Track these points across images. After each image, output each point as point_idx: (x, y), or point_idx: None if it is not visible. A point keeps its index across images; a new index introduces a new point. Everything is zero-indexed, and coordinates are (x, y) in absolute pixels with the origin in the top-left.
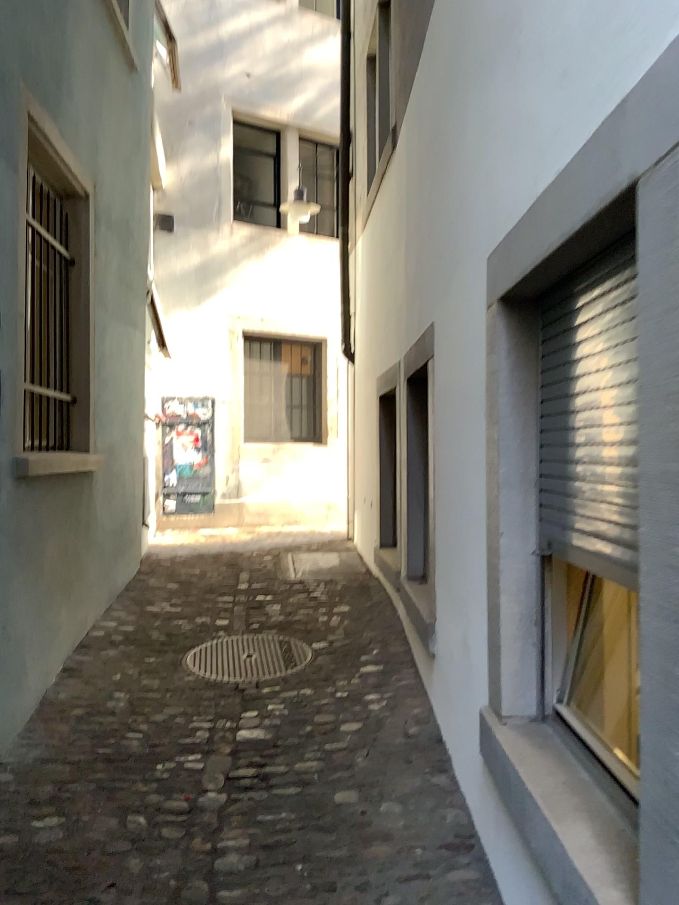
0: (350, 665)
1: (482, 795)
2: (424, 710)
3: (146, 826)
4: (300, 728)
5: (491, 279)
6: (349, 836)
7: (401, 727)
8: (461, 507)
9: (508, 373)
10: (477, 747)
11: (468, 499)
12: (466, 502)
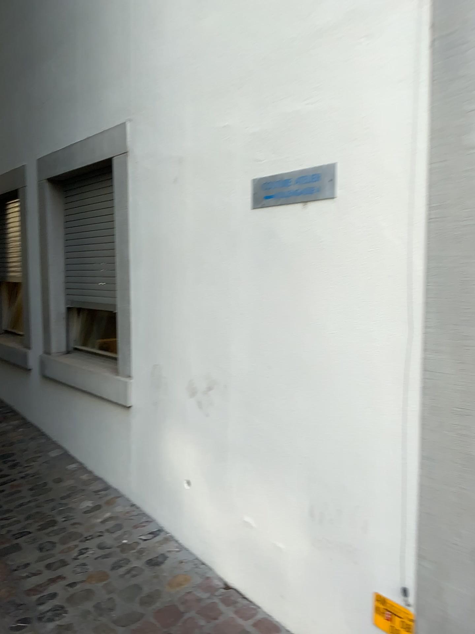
0: None
1: None
2: None
3: None
4: None
5: None
6: None
7: None
8: None
9: None
10: None
11: None
12: None
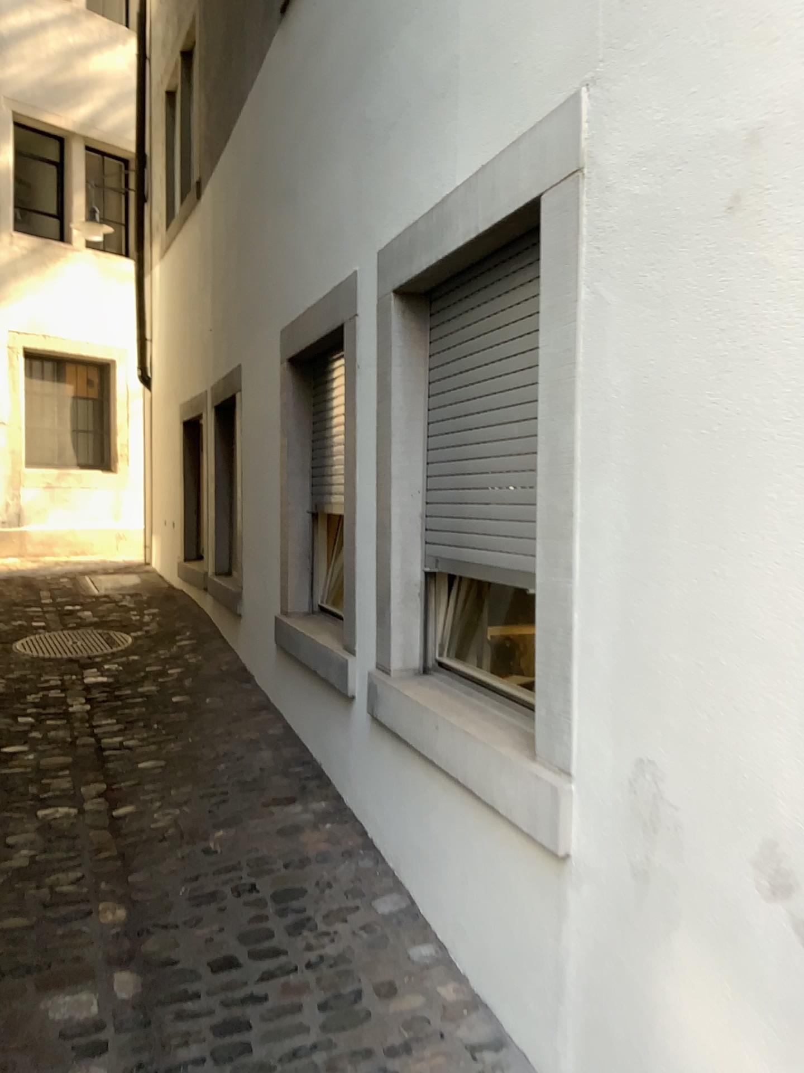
0: (168, 641)
1: (275, 673)
2: (232, 658)
3: (38, 718)
4: (137, 671)
5: (282, 346)
6: (187, 712)
7: (215, 667)
8: (262, 495)
9: (292, 405)
10: (272, 643)
11: (267, 489)
12: (265, 491)
